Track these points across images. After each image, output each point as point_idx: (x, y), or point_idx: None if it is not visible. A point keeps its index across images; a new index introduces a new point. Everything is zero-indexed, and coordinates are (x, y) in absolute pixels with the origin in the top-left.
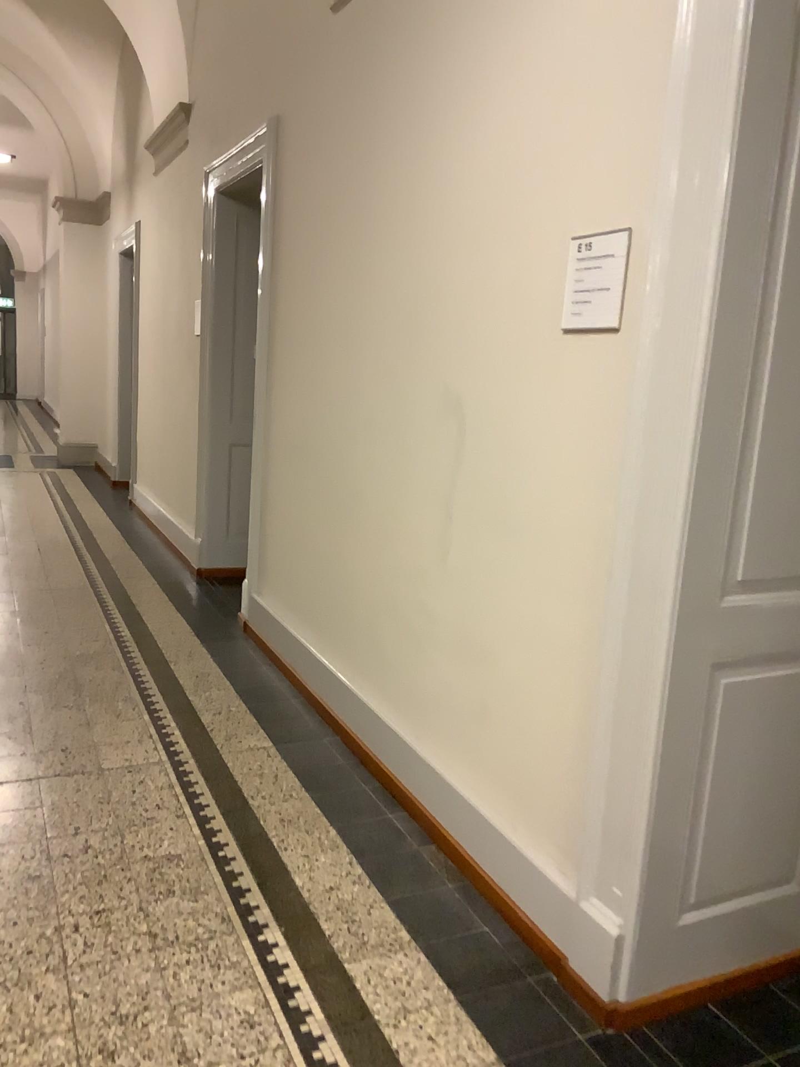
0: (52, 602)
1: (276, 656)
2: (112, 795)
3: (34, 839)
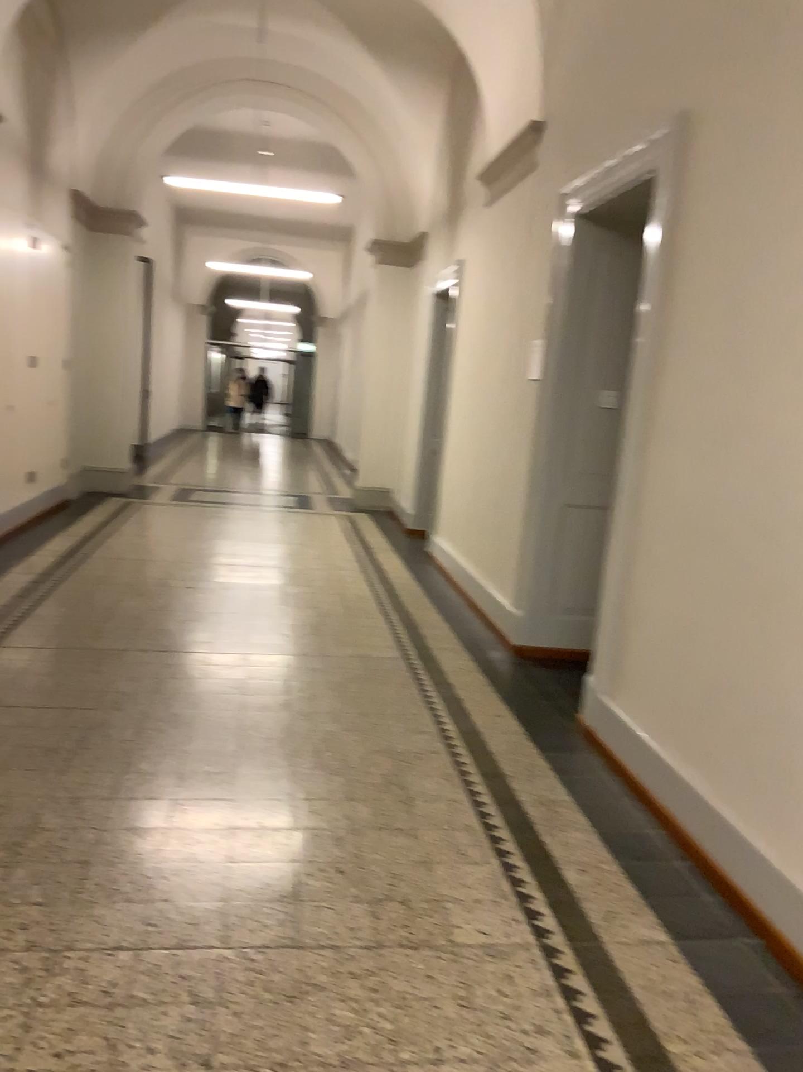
0: (364, 676)
1: (642, 788)
2: (471, 996)
3: (381, 1064)
